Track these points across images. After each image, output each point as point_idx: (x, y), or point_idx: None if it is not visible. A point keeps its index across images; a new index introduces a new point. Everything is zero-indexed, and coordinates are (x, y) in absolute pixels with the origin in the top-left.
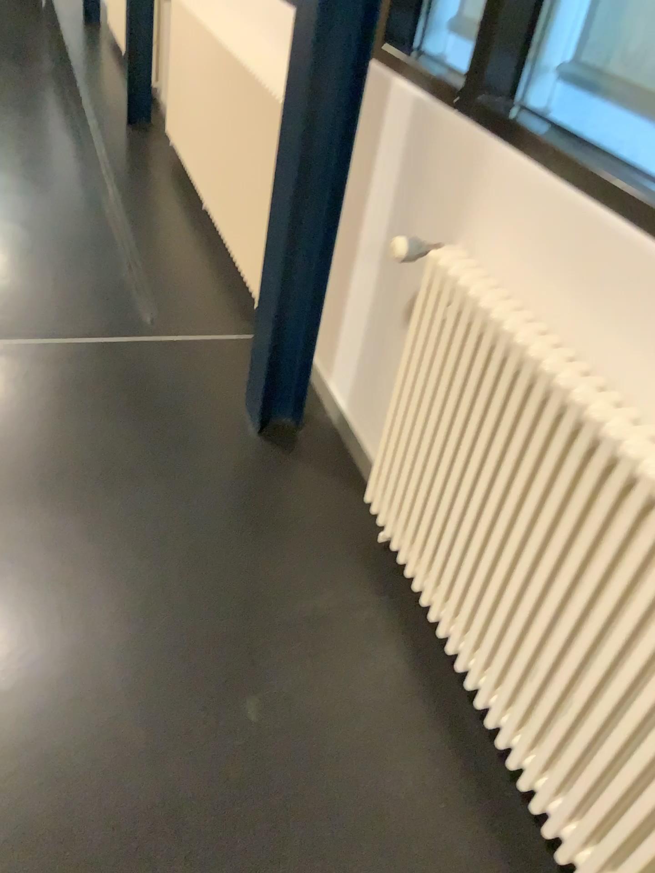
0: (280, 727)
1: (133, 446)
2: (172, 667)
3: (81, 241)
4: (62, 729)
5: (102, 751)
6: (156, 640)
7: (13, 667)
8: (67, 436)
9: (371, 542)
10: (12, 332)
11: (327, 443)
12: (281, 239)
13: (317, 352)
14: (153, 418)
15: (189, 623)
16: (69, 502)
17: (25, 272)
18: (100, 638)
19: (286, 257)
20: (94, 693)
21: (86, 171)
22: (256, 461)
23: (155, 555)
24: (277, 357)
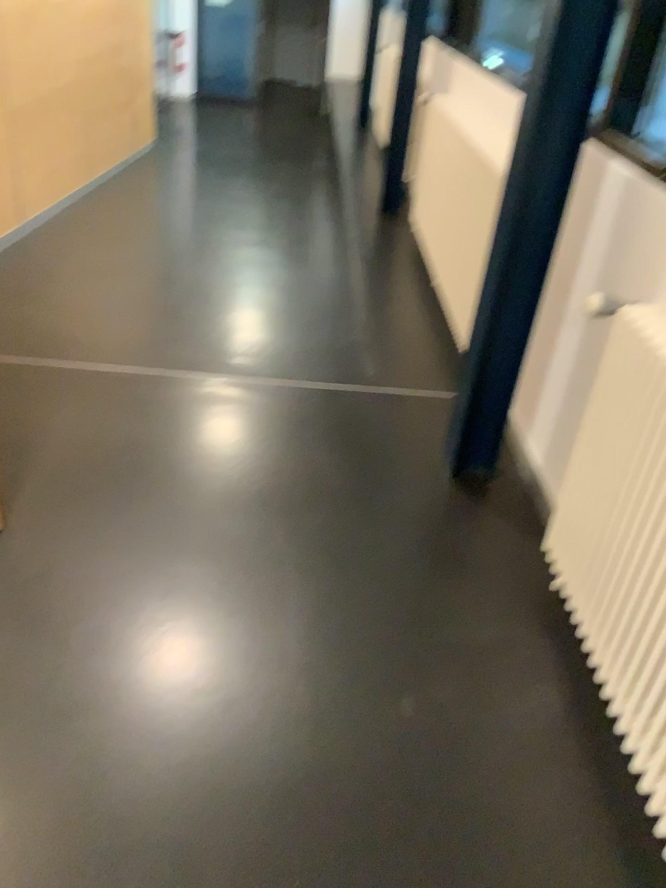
0: (426, 729)
1: (337, 475)
2: (338, 657)
3: (322, 307)
4: (240, 684)
5: (269, 709)
6: (329, 633)
7: (210, 628)
8: (283, 459)
9: (544, 591)
10: (253, 373)
11: (516, 498)
12: (490, 299)
13: (519, 414)
14: (358, 454)
15: (359, 626)
16: (276, 511)
17: (271, 328)
18: (283, 621)
19: (493, 316)
20: (270, 662)
21: (336, 250)
22: (445, 503)
23: (340, 565)
24: (476, 410)
